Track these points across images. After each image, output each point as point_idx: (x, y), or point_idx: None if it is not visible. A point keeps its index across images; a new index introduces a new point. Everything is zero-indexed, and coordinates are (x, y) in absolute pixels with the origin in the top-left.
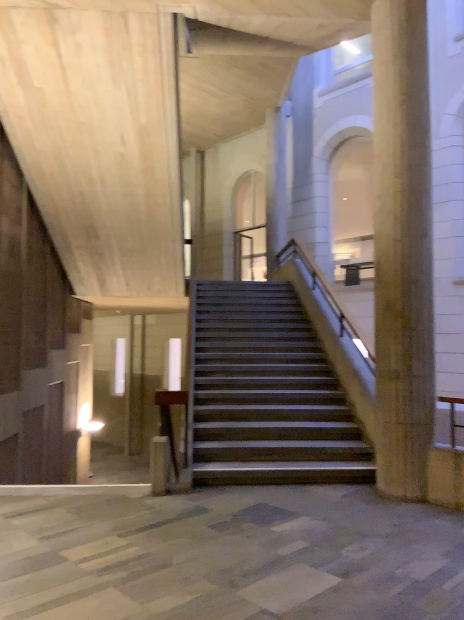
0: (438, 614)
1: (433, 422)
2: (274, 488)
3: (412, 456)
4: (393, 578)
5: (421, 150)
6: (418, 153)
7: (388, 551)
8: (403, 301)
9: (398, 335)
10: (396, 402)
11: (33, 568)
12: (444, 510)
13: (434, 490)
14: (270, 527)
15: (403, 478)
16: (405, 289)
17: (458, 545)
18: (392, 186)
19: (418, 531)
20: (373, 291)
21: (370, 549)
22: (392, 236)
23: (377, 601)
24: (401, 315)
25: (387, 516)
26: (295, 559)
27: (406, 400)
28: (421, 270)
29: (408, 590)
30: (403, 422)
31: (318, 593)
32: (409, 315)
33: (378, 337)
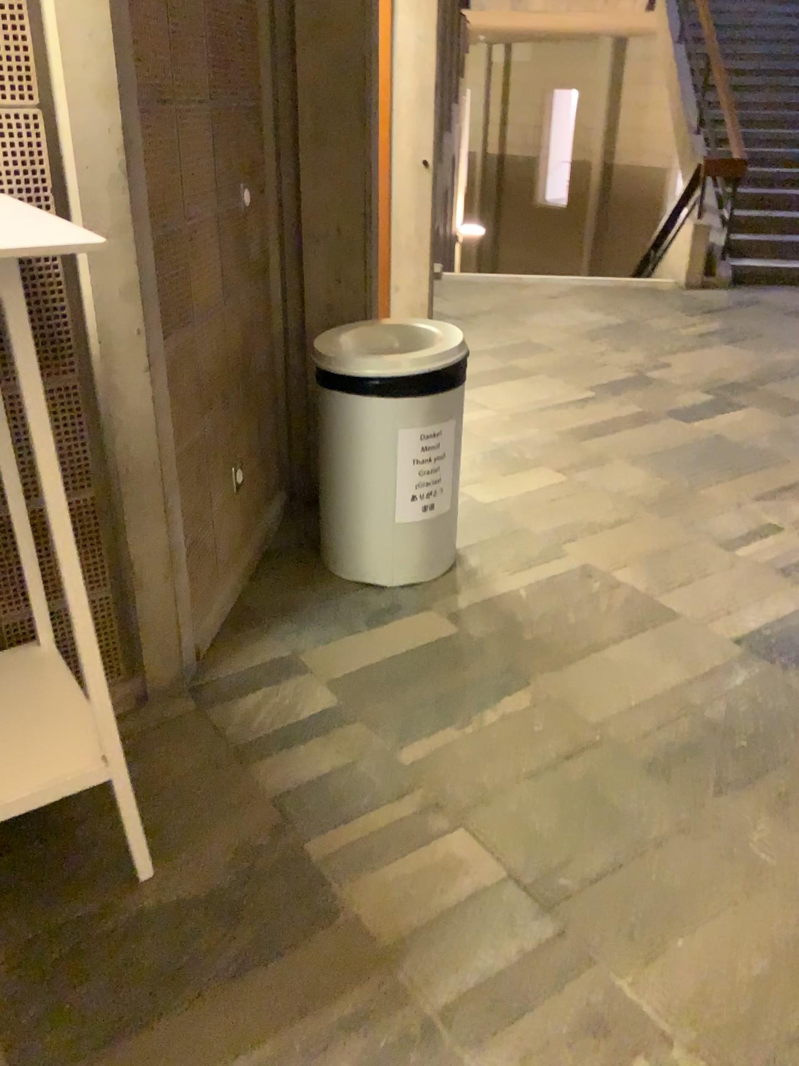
0: None
1: None
2: None
3: None
4: None
5: None
6: None
7: None
8: None
9: None
10: None
11: (635, 328)
12: None
13: None
14: None
15: None
16: None
17: None
18: None
19: None
20: None
21: None
22: None
23: None
24: None
25: None
26: None
27: None
28: None
29: None
30: None
31: None
32: None
33: None
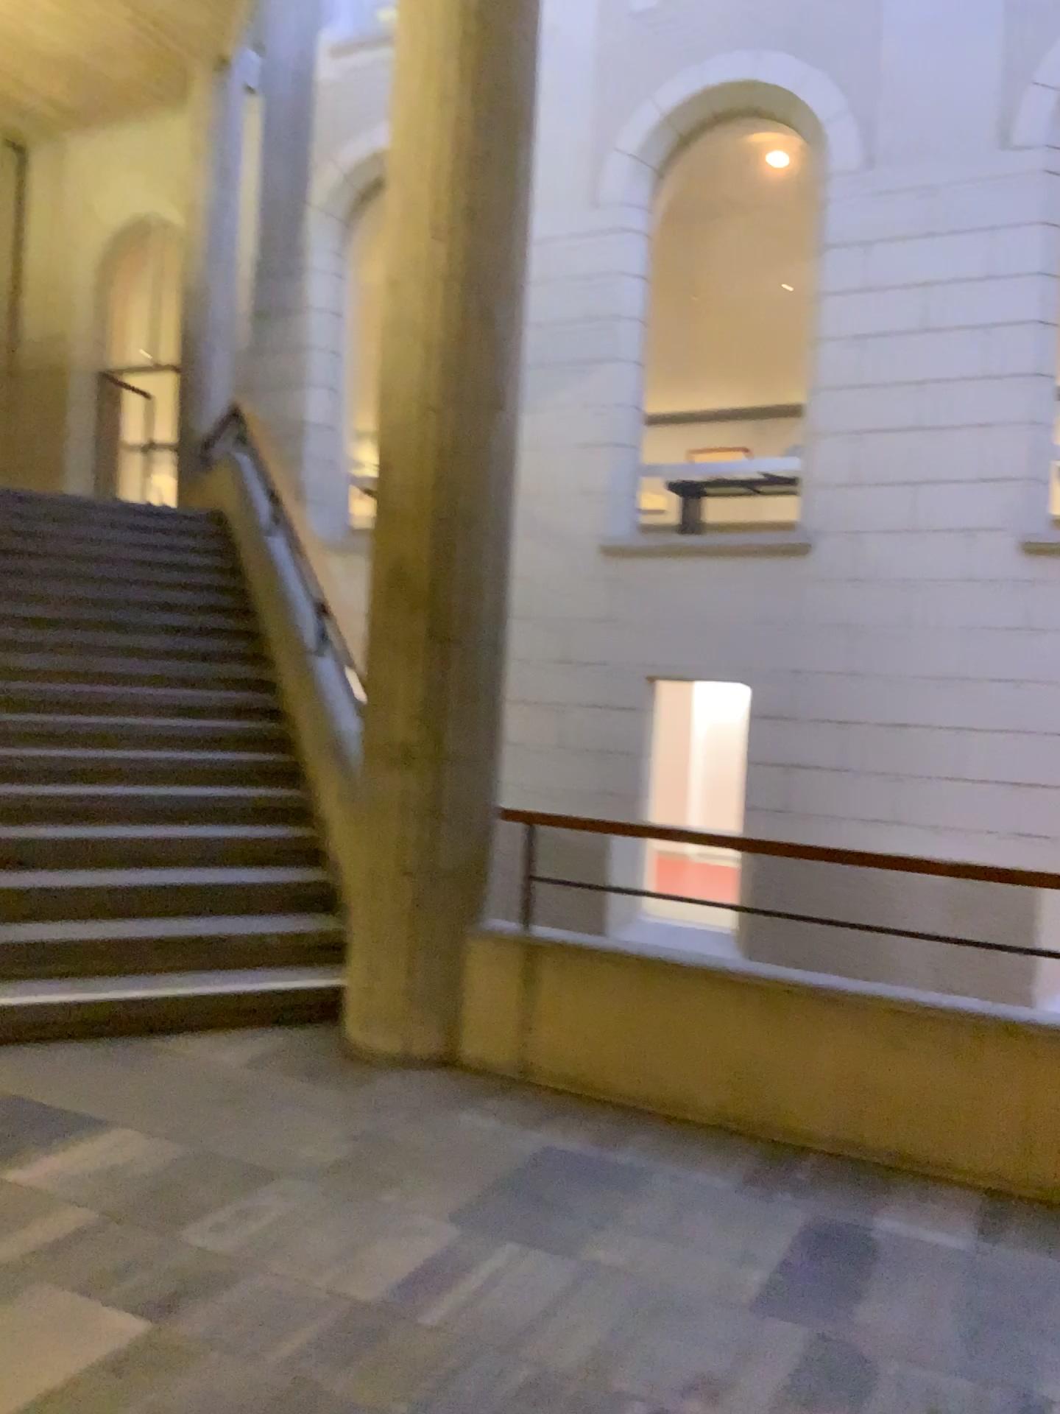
0: (378, 1410)
1: (486, 872)
2: (67, 1048)
3: (431, 956)
4: (294, 1304)
5: (510, 178)
6: (503, 184)
7: (312, 1219)
8: (437, 567)
9: (418, 652)
10: (400, 823)
11: None
12: (493, 1087)
13: (474, 1038)
14: (2, 1170)
15: (406, 1010)
16: (443, 536)
17: (497, 1181)
18: (430, 261)
19: (409, 1150)
20: (364, 535)
21: (262, 1220)
22: (420, 393)
23: (221, 1391)
24: (430, 602)
25: (345, 1114)
26: (29, 1274)
27: (426, 819)
28: (485, 492)
29: (322, 1340)
30: (415, 872)
31: (49, 1387)
32: (449, 603)
33: (369, 655)
